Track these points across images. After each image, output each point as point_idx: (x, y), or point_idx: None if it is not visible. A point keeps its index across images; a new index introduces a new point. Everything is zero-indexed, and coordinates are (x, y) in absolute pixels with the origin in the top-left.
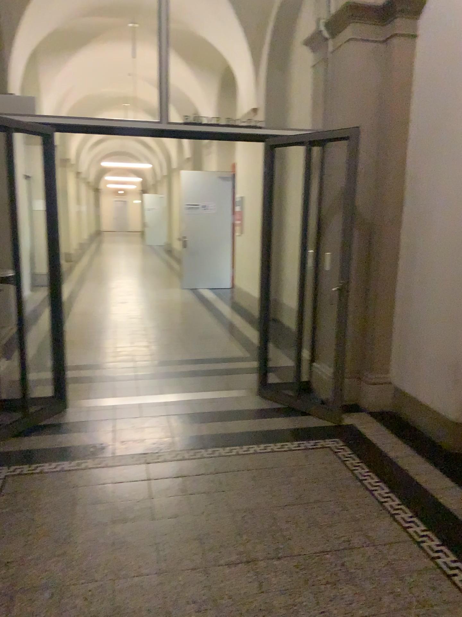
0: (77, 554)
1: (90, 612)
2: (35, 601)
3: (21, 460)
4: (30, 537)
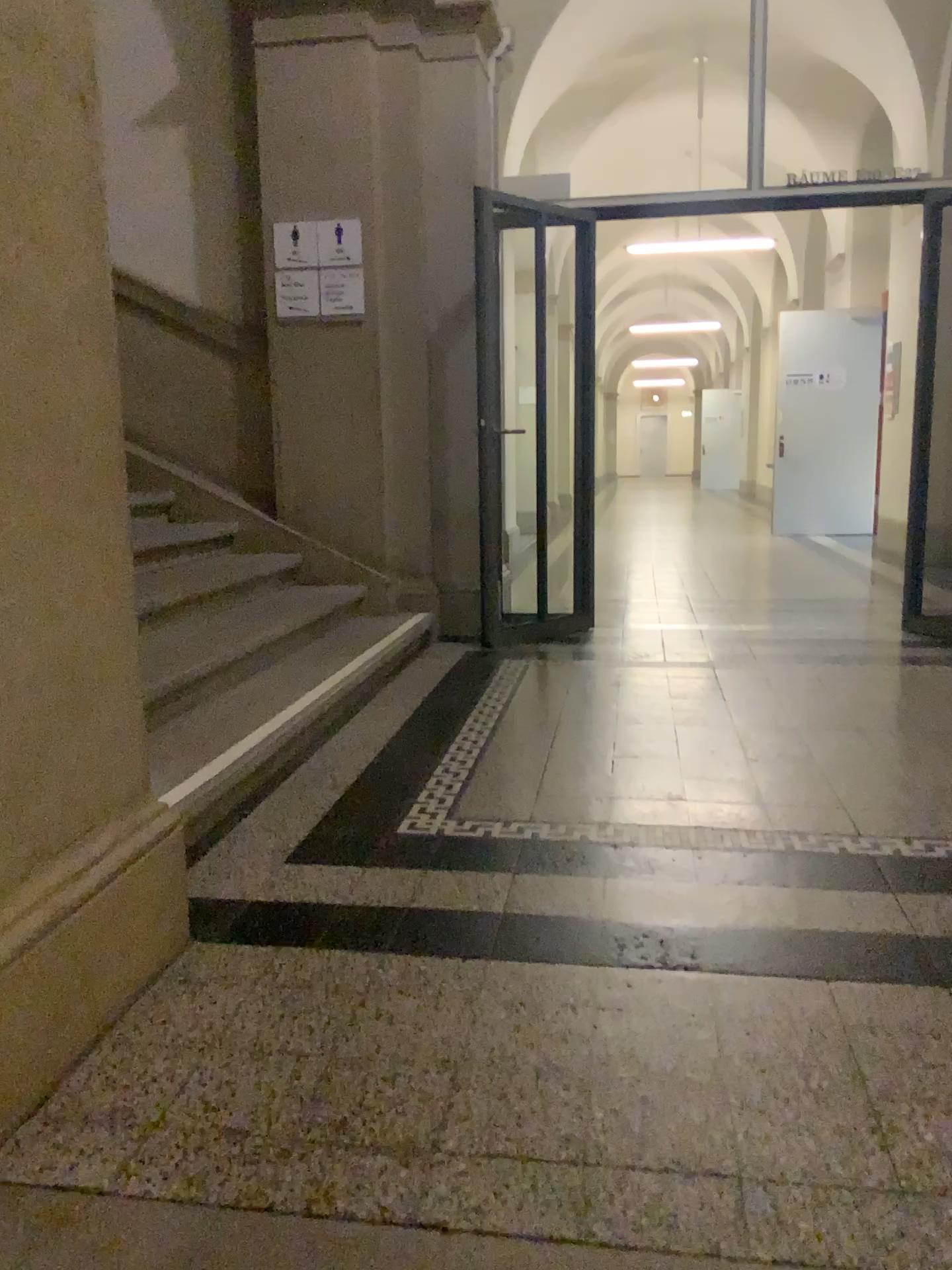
0: (630, 709)
1: (652, 735)
2: (588, 725)
3: (544, 654)
4: (572, 695)
